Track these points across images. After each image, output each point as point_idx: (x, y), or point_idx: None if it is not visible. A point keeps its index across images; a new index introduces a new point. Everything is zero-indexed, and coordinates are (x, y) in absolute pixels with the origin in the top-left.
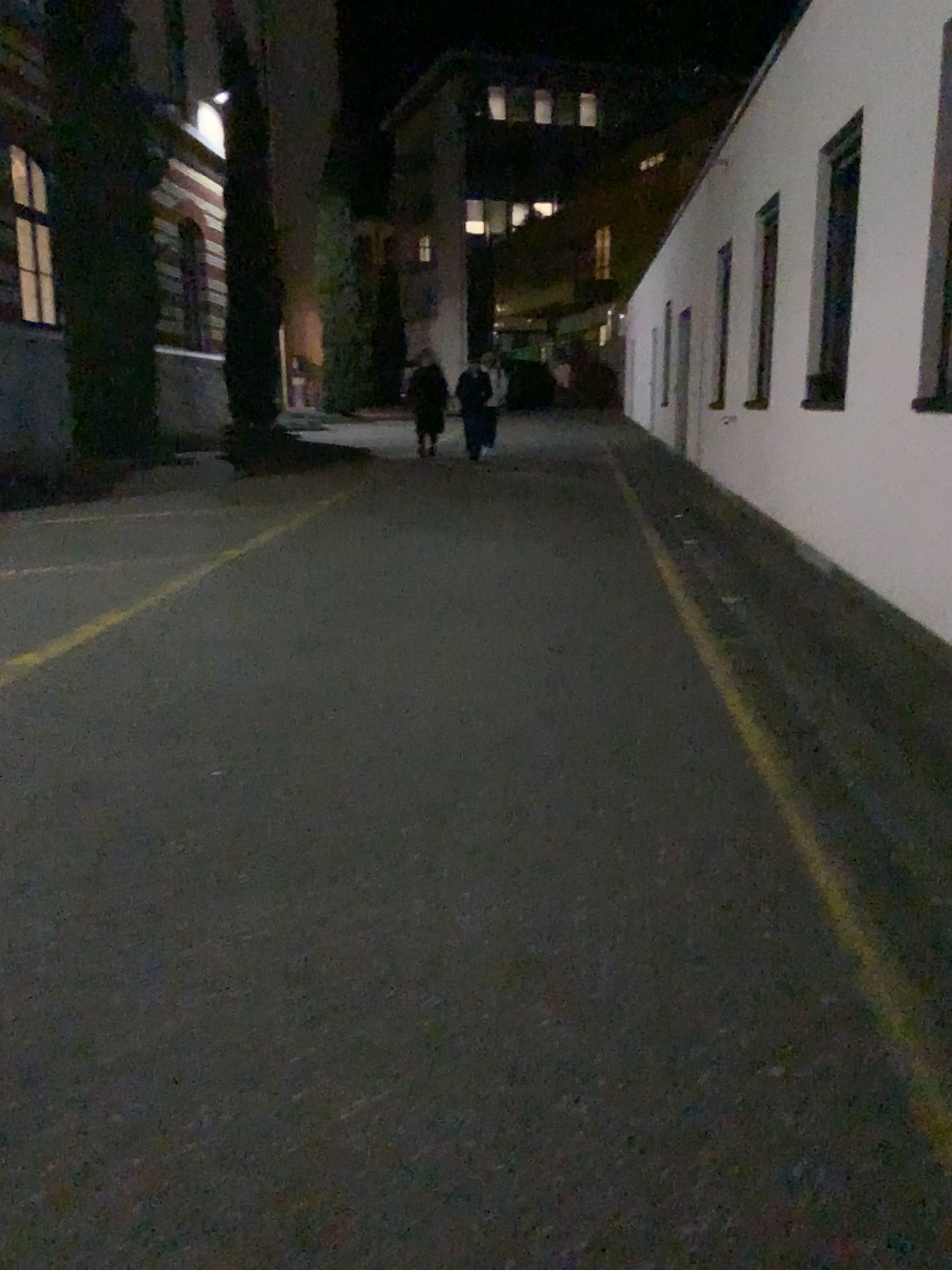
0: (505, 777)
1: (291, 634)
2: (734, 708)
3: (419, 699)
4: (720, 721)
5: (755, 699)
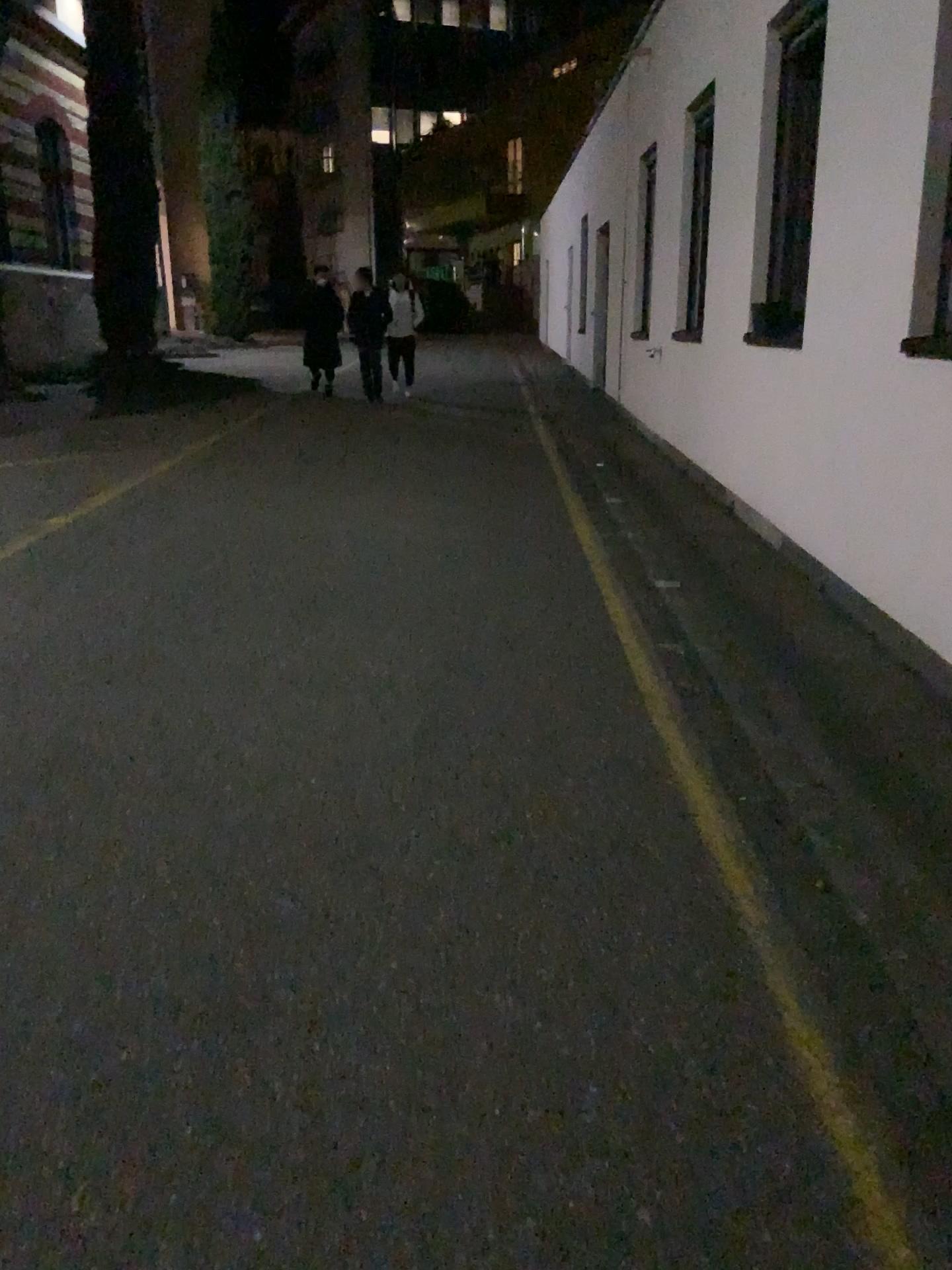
0: (361, 904)
1: (102, 649)
2: (678, 757)
3: (256, 758)
4: (661, 781)
5: (704, 741)
